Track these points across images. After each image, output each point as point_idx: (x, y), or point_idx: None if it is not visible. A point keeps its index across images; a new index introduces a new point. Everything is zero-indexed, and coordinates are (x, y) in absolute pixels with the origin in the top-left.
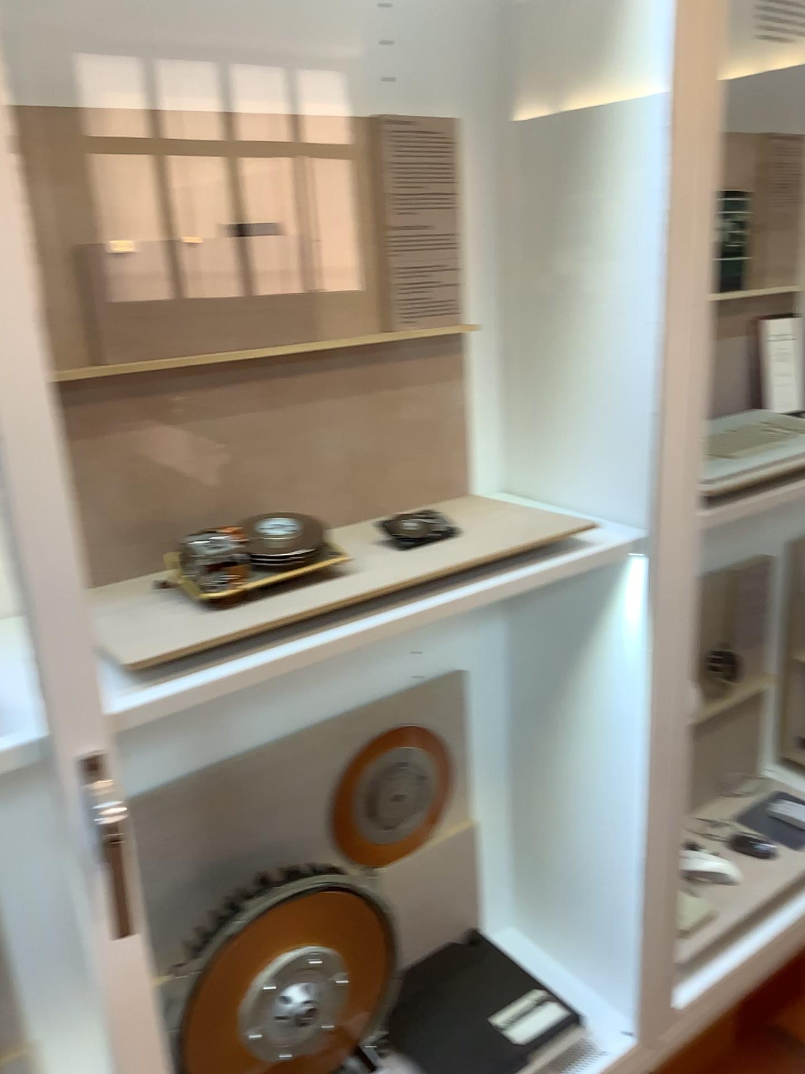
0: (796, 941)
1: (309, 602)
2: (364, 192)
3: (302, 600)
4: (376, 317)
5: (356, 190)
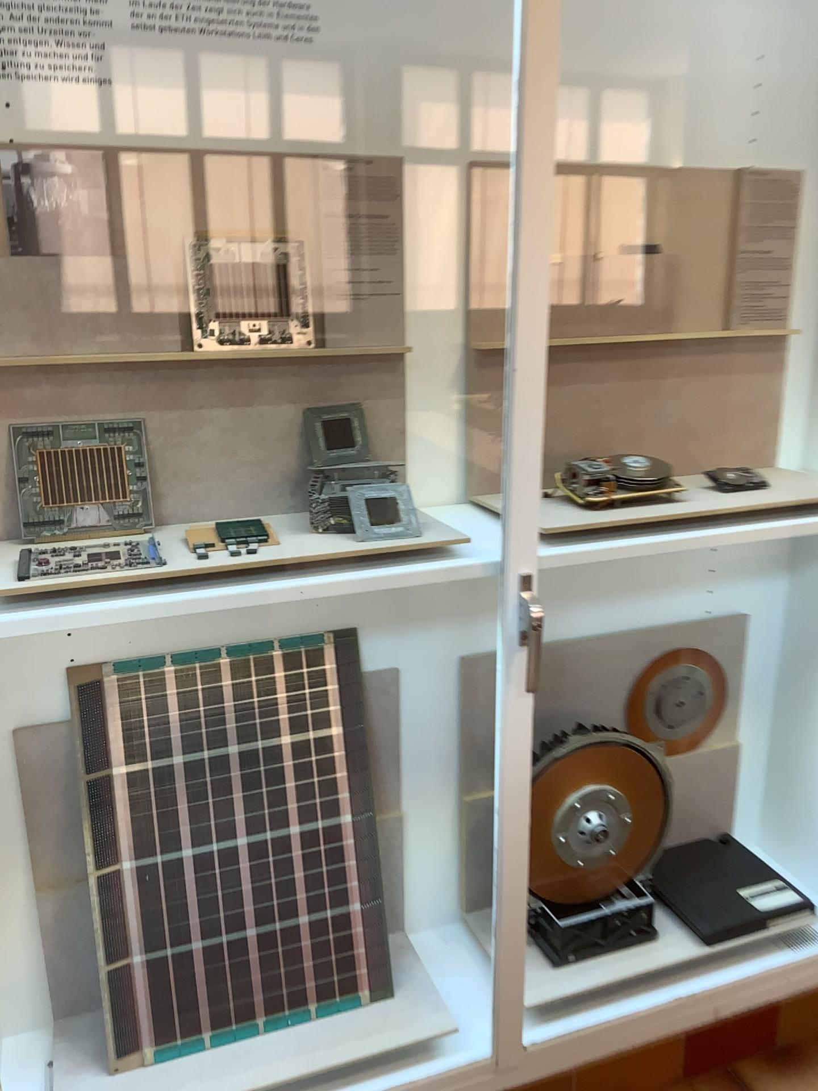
0: None
1: (658, 515)
2: (723, 224)
3: (653, 513)
4: (719, 320)
5: (717, 223)
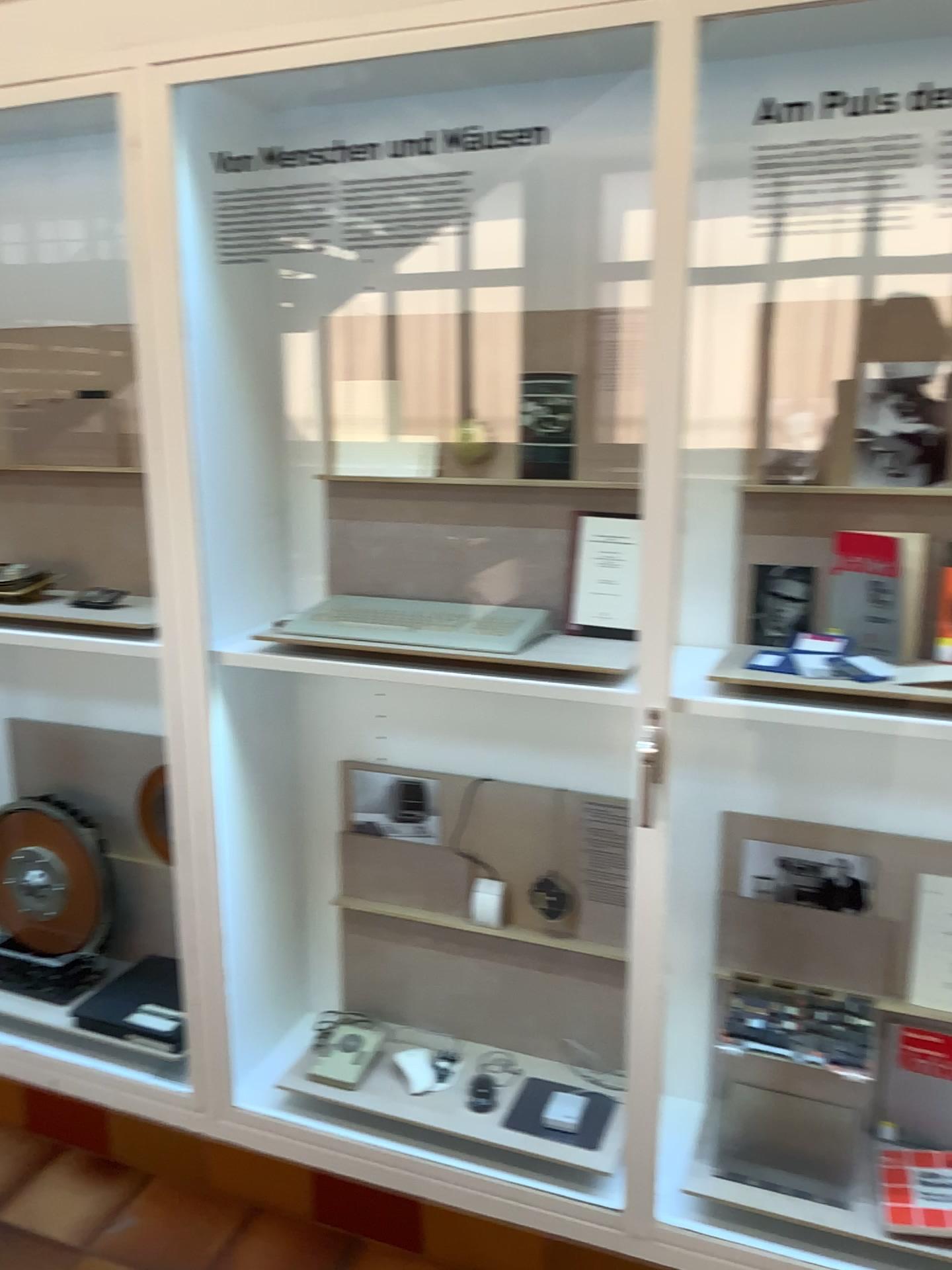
0: (419, 1189)
1: None
2: None
3: None
4: None
5: None
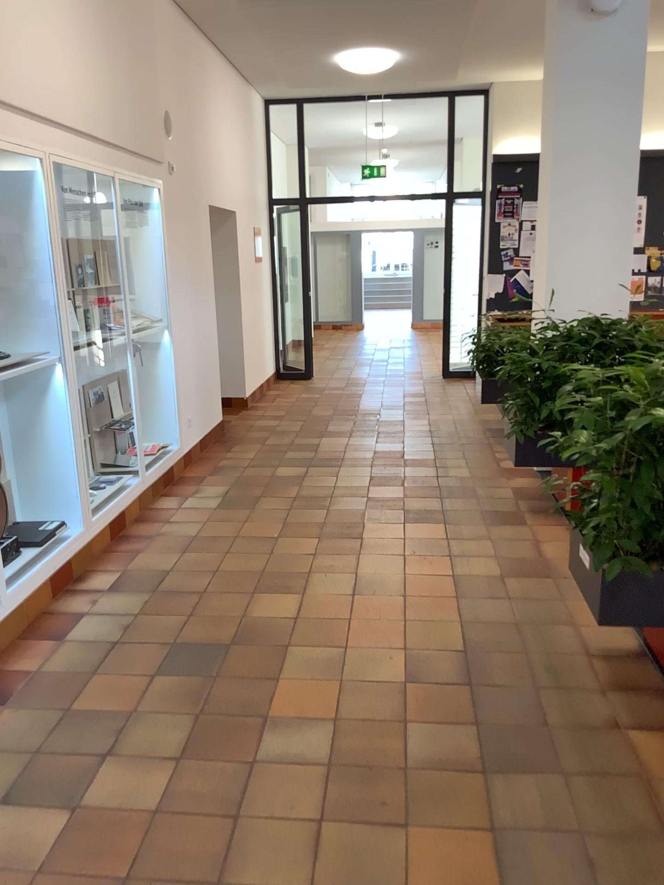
0: (121, 507)
1: None
2: None
3: None
4: None
5: None
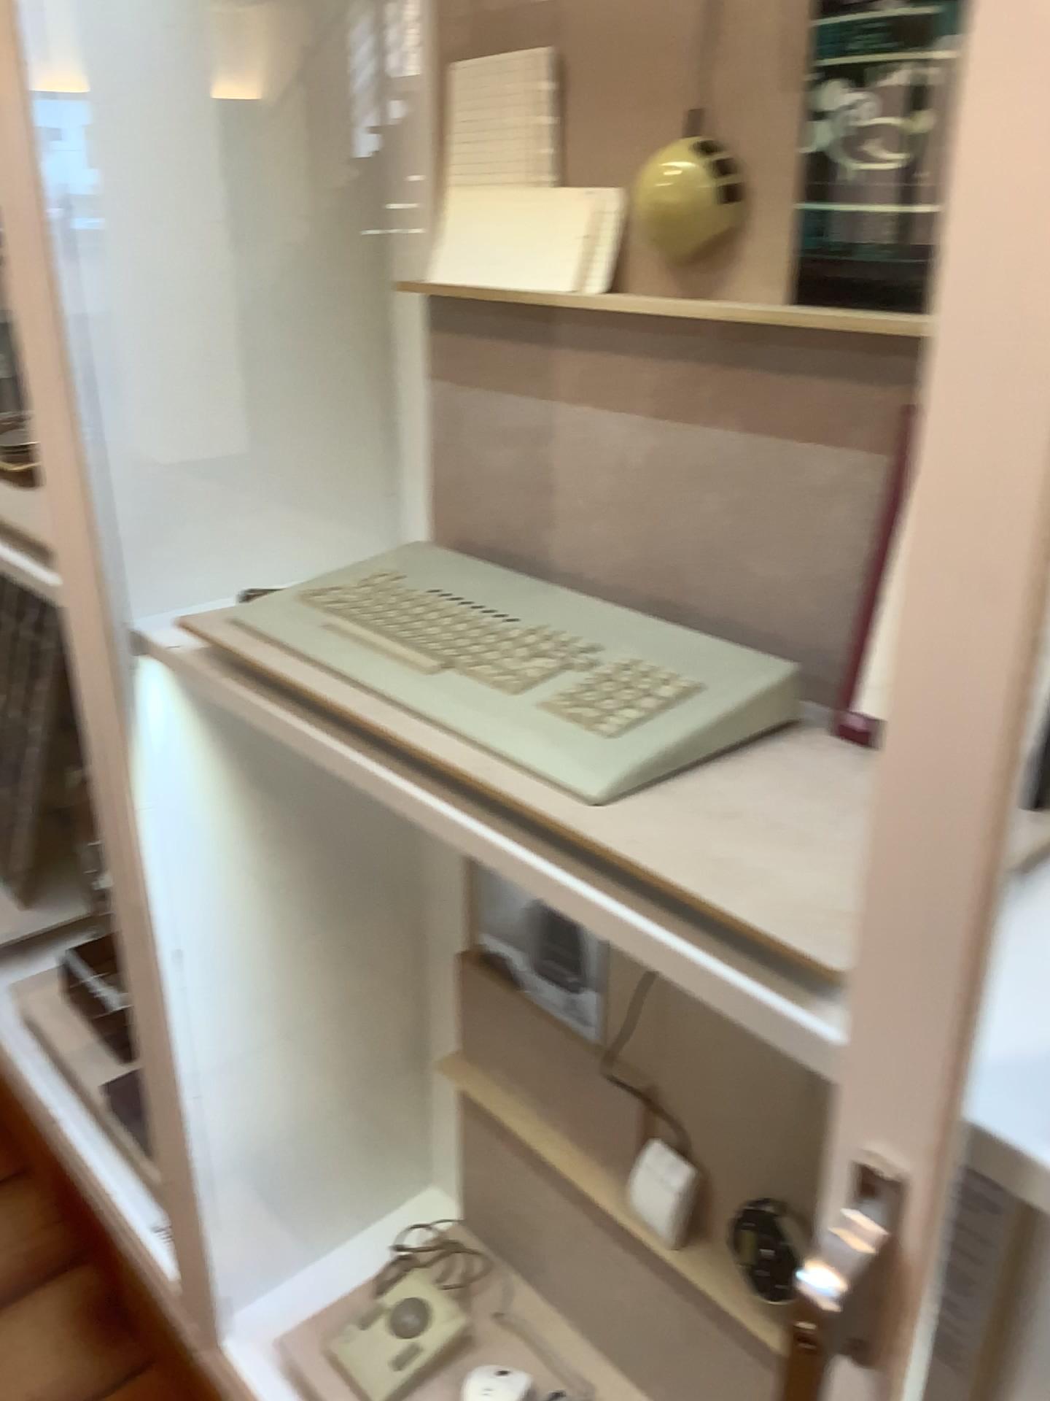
0: None
1: None
2: None
3: None
4: None
5: None
